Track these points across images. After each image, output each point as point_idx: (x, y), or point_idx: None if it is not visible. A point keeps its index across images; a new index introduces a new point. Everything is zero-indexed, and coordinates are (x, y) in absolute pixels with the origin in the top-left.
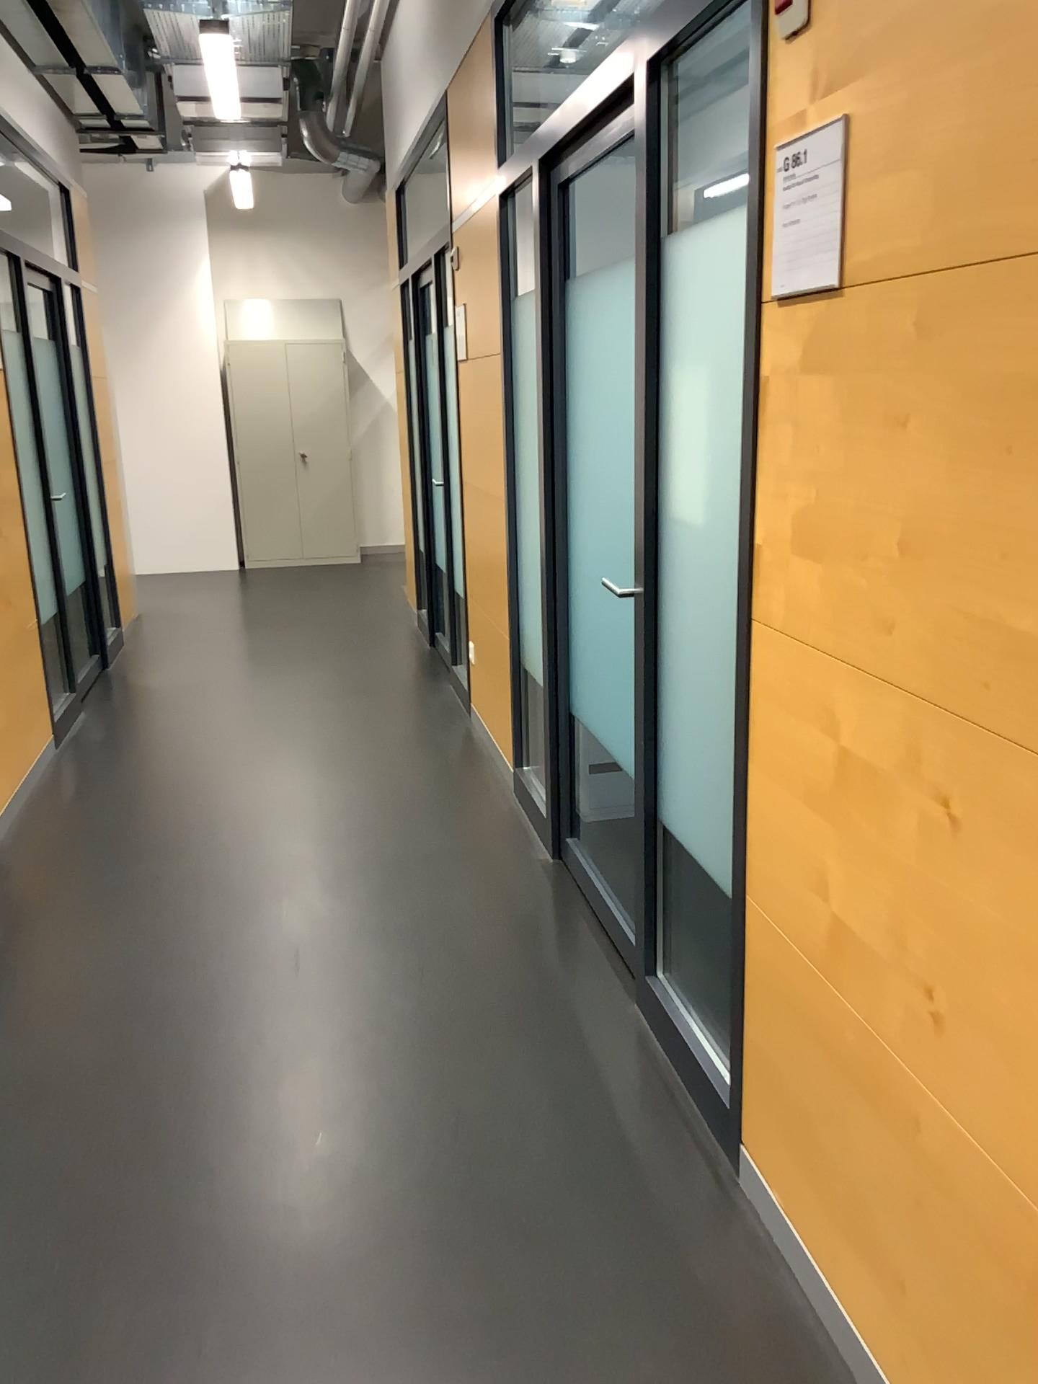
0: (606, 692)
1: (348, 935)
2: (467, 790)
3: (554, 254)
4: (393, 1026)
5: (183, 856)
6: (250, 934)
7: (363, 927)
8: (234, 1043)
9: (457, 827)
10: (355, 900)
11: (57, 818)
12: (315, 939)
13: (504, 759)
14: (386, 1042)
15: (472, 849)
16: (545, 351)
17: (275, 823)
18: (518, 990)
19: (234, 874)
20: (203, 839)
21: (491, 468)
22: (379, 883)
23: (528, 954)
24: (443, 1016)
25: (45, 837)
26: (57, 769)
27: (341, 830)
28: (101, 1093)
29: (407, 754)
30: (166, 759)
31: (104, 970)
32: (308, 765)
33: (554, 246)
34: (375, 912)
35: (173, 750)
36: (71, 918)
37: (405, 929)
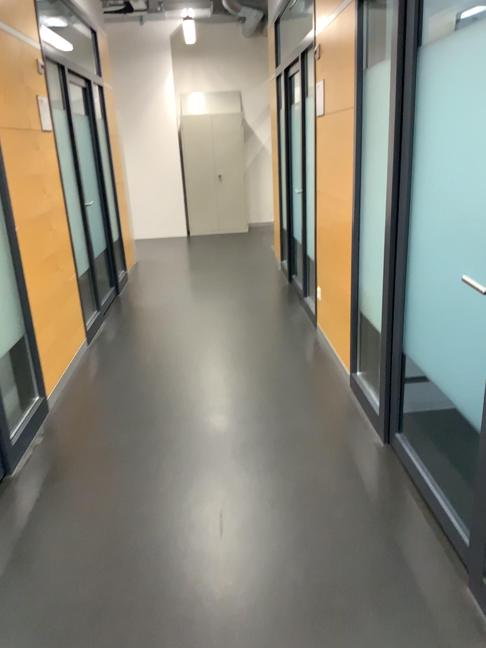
0: (441, 350)
1: (254, 503)
2: (321, 384)
3: (409, 28)
4: (289, 594)
5: (152, 427)
6: (190, 496)
7: (263, 496)
8: (178, 601)
9: (317, 413)
10: (257, 471)
11: (82, 394)
12: (232, 504)
13: (342, 363)
14: (285, 611)
15: (329, 432)
16: (398, 101)
17: (206, 404)
18: (377, 566)
19: (181, 444)
20: (163, 415)
21: (338, 184)
22: (272, 457)
23: (378, 529)
24: (324, 587)
25: (74, 407)
26: (85, 360)
27: (245, 412)
28: (86, 645)
29: (282, 355)
30: (145, 355)
31: (97, 521)
32: (224, 362)
33: (409, 22)
34: (270, 482)
35: (149, 348)
36: (82, 473)
37: (291, 498)
